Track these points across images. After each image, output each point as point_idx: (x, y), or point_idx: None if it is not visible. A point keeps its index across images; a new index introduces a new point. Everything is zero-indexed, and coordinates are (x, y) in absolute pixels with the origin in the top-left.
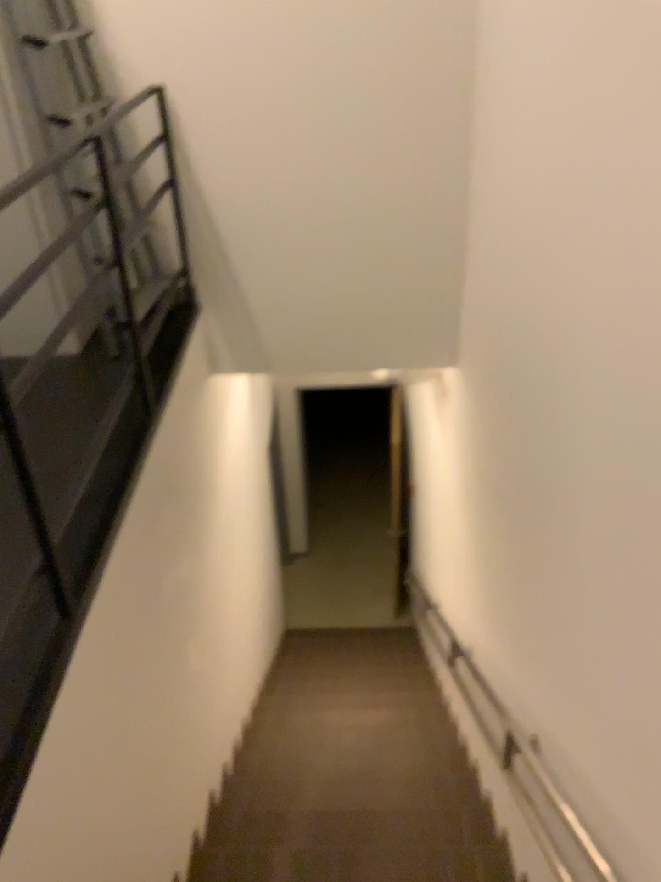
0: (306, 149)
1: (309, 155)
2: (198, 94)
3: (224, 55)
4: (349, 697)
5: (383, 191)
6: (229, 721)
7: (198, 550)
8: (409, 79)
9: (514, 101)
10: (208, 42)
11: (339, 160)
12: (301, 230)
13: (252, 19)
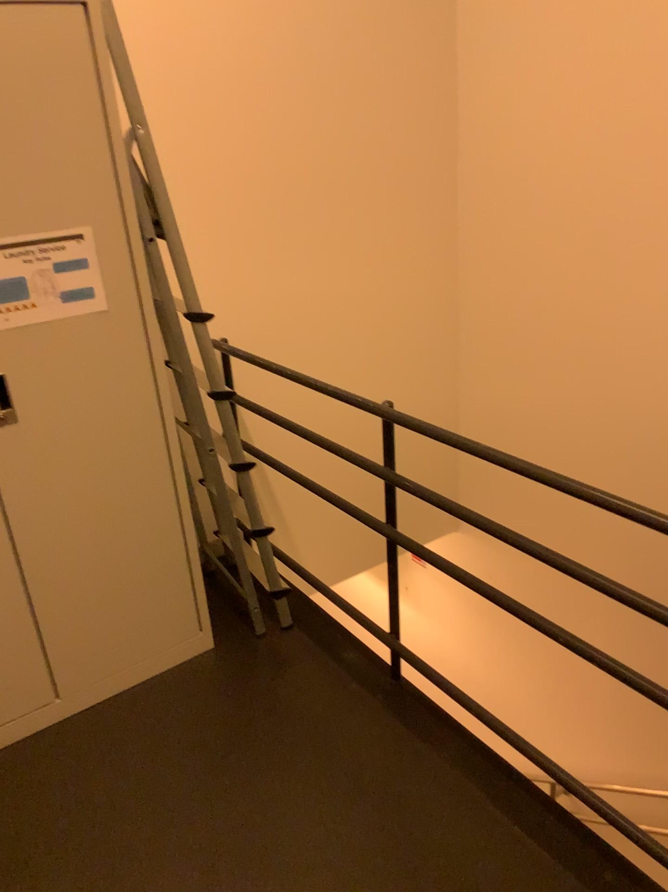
0: (336, 371)
1: (339, 376)
2: (245, 338)
3: (268, 298)
4: None
5: (395, 394)
6: None
7: None
8: (411, 296)
9: (622, 306)
10: (254, 287)
11: (362, 375)
12: None
13: (292, 262)
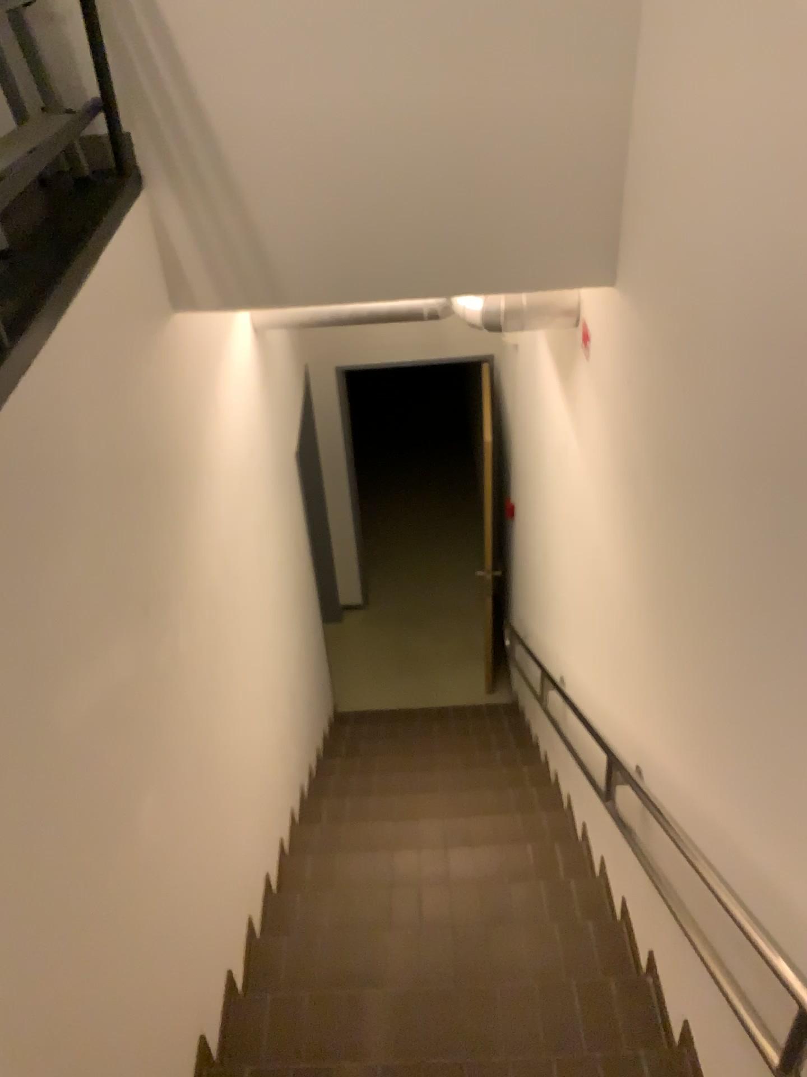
0: None
1: None
2: None
3: None
4: (433, 827)
5: None
6: (239, 895)
7: (163, 621)
8: None
9: None
10: None
11: None
12: (321, 11)
13: None
